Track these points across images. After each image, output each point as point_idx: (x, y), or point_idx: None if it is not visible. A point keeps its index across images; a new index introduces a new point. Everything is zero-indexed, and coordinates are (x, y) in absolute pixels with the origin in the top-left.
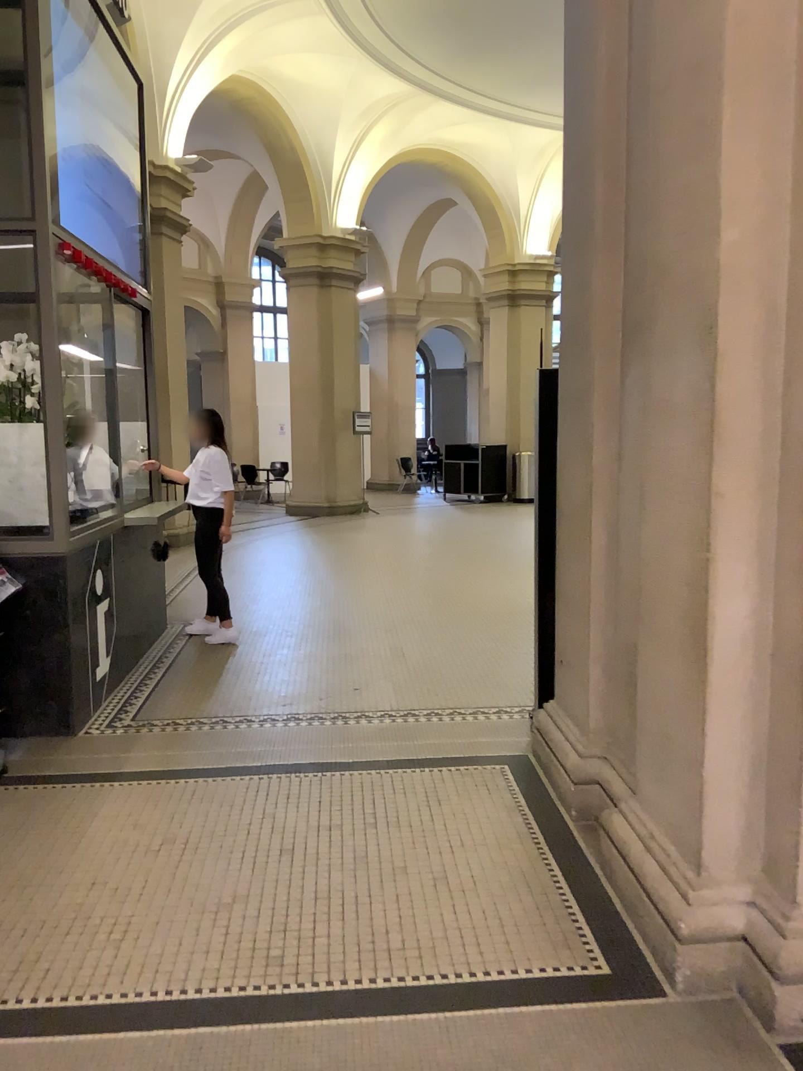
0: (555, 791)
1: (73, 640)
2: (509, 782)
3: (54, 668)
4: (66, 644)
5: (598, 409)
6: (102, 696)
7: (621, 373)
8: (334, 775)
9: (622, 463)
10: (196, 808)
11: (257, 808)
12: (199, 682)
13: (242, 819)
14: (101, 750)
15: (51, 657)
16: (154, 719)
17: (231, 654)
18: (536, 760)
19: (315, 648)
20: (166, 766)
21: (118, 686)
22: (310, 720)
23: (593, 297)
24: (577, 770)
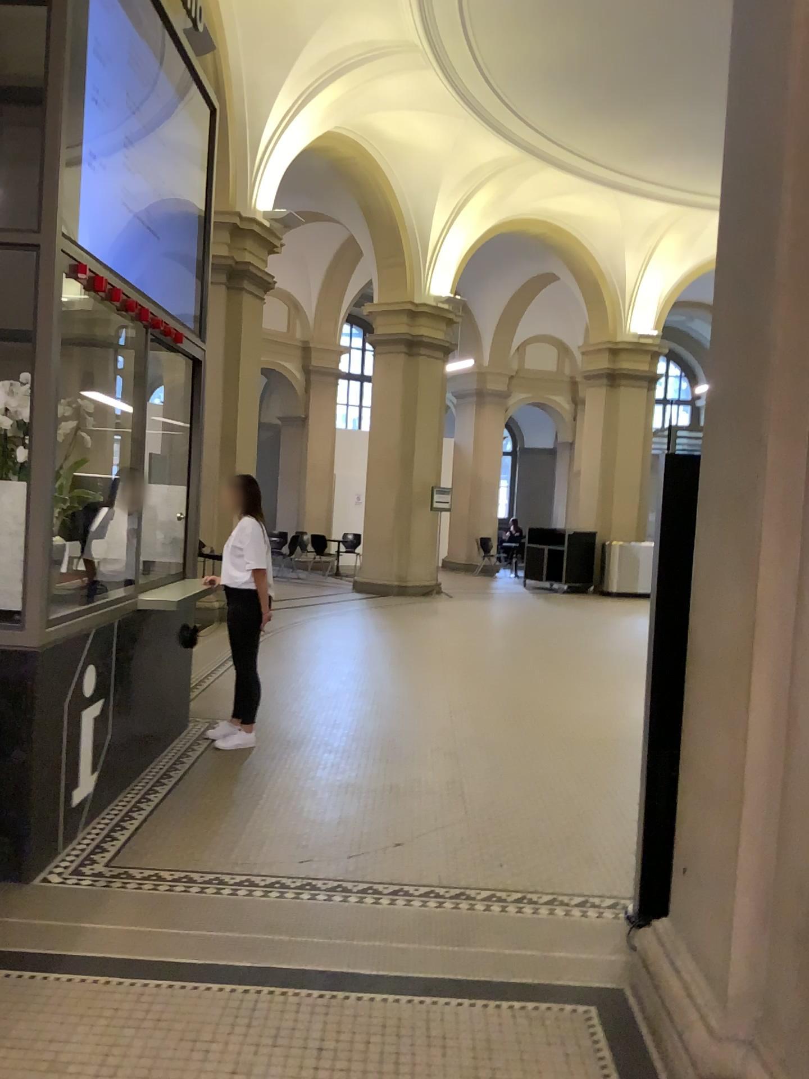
0: (666, 1074)
1: (38, 759)
2: (596, 1039)
3: (11, 793)
4: (28, 765)
5: (764, 515)
6: (79, 826)
7: (806, 466)
8: (348, 997)
9: (801, 599)
10: (144, 1042)
11: (229, 1053)
12: (203, 815)
13: (203, 1072)
14: (49, 917)
15: (9, 779)
16: (132, 870)
17: (252, 776)
18: (637, 1004)
19: (354, 777)
20: (124, 956)
21: (103, 811)
22: (331, 892)
23: (764, 355)
24: (705, 1058)
